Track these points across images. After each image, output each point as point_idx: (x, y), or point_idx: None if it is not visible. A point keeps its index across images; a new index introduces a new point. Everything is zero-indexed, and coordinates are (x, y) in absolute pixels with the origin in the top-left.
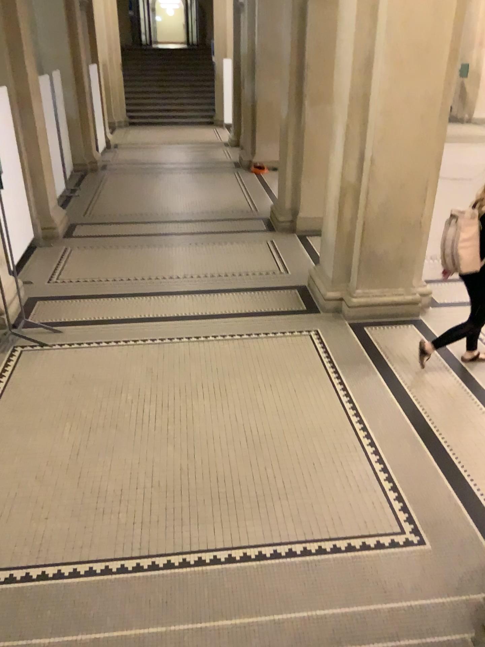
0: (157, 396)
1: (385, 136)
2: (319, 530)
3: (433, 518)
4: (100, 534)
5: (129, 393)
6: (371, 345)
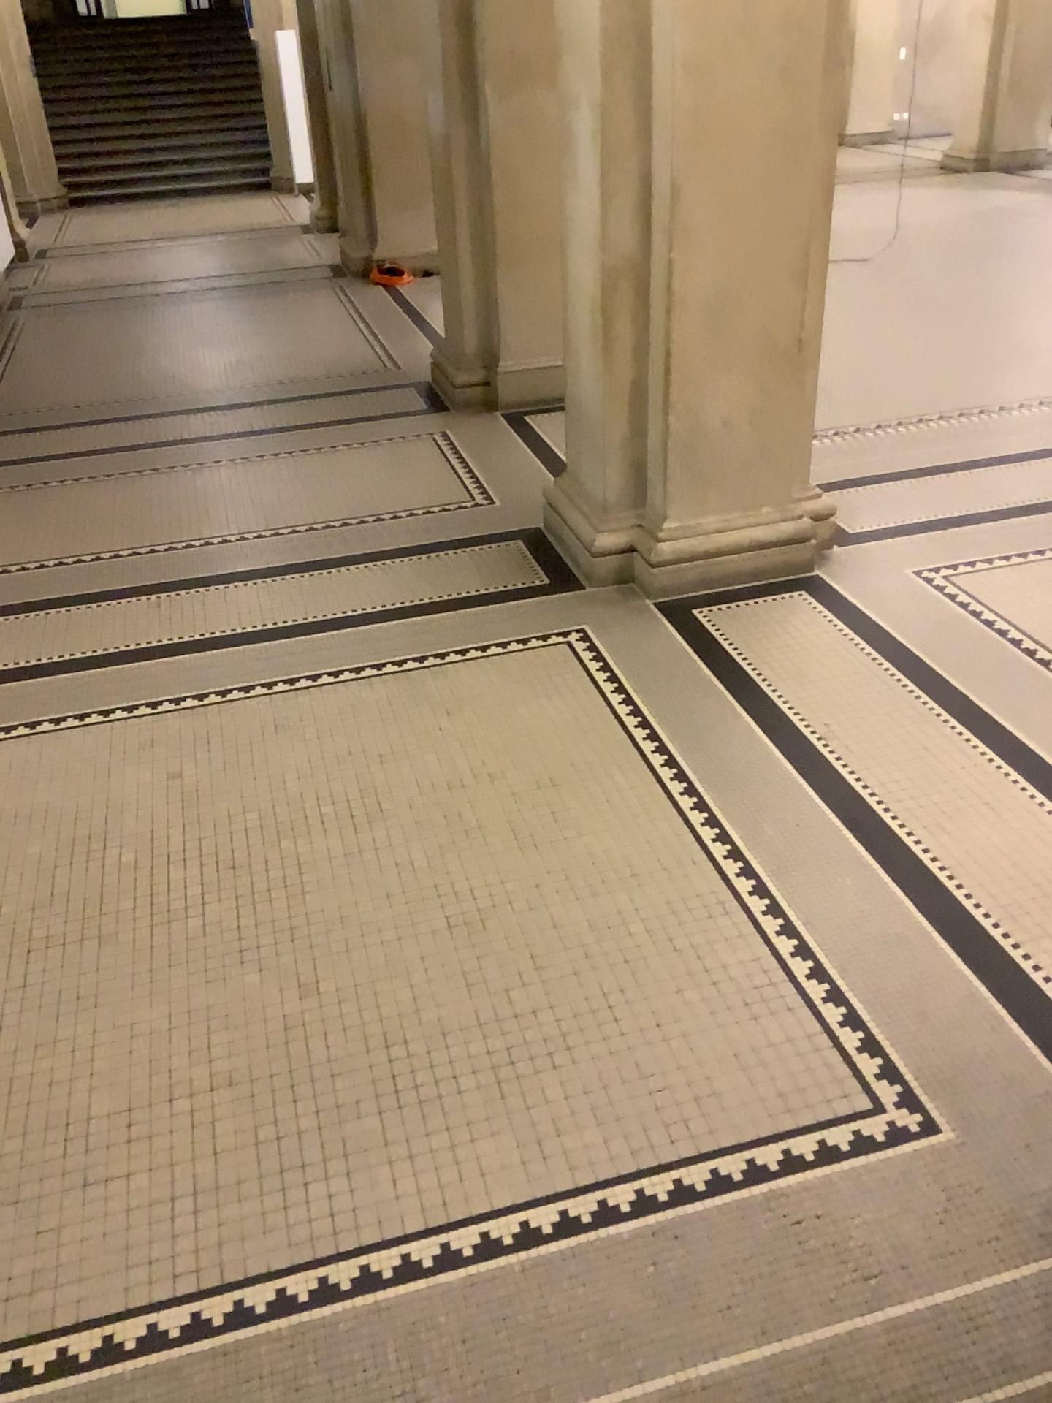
0: (202, 843)
1: (699, 126)
2: (669, 1139)
3: (948, 1060)
4: (78, 1249)
5: (127, 845)
6: (717, 649)
